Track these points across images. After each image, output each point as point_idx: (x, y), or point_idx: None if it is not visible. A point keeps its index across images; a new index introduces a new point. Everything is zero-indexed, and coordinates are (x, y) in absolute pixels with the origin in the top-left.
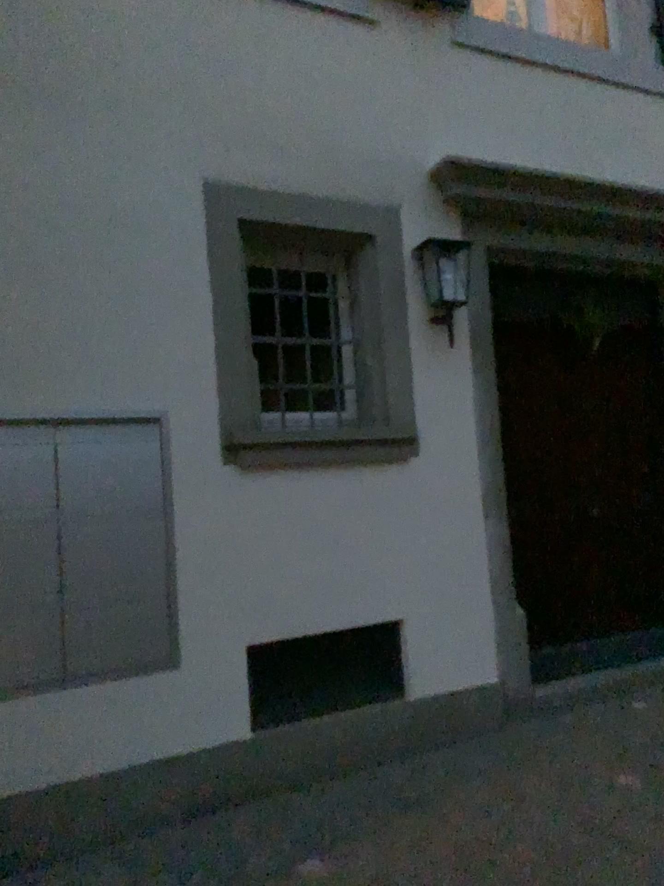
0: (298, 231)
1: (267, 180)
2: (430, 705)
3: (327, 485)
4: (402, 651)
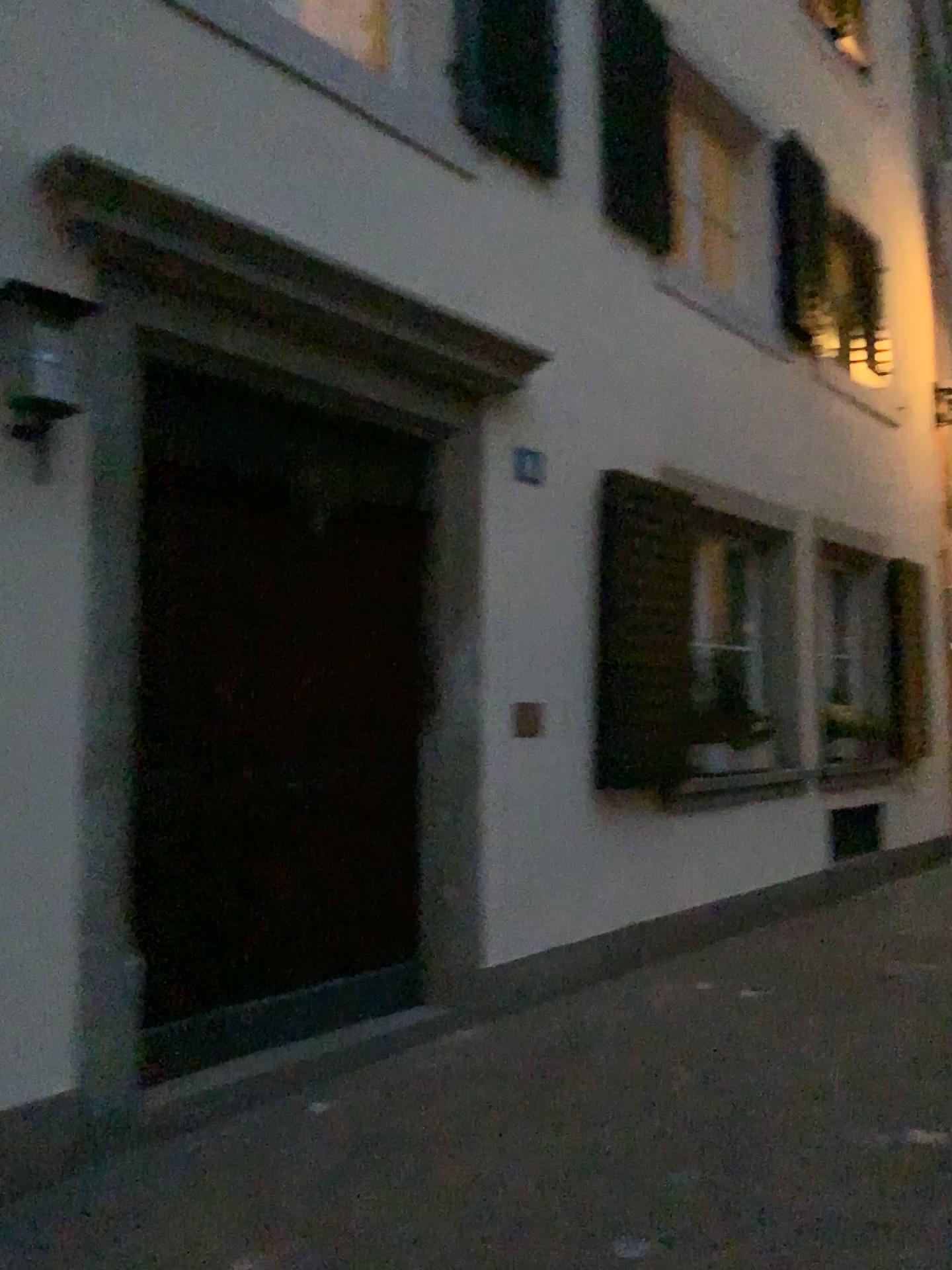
0: None
1: None
2: None
3: None
4: None
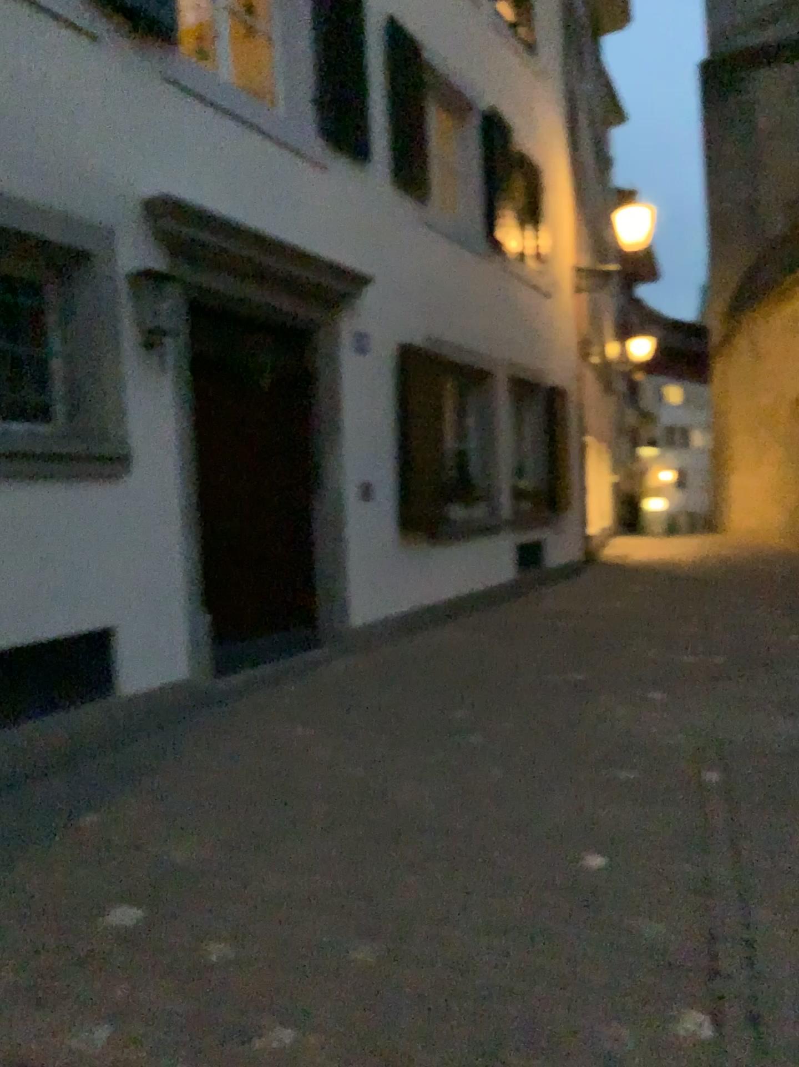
0: (26, 239)
1: (5, 184)
2: (139, 698)
3: (57, 496)
4: (116, 651)
